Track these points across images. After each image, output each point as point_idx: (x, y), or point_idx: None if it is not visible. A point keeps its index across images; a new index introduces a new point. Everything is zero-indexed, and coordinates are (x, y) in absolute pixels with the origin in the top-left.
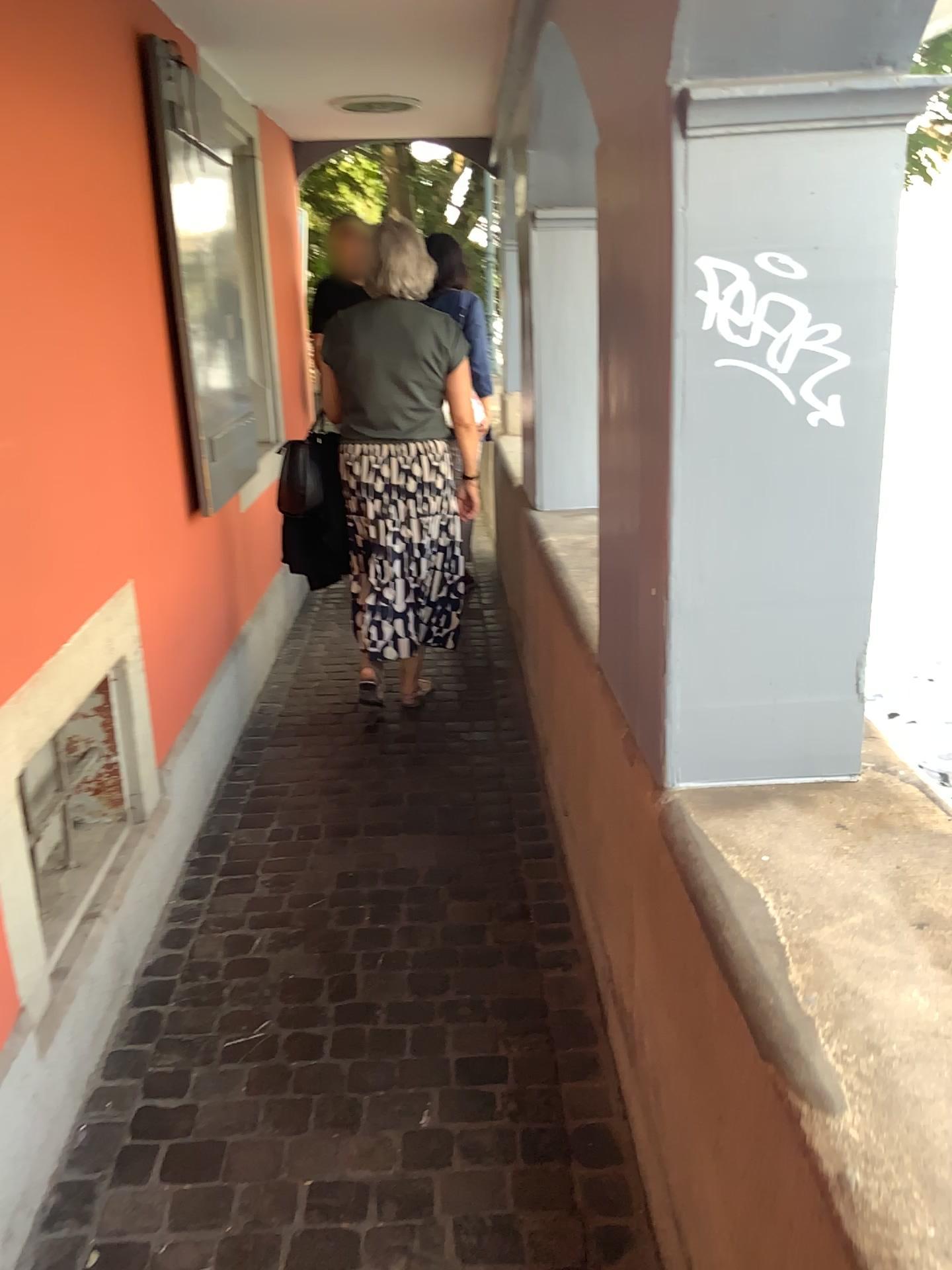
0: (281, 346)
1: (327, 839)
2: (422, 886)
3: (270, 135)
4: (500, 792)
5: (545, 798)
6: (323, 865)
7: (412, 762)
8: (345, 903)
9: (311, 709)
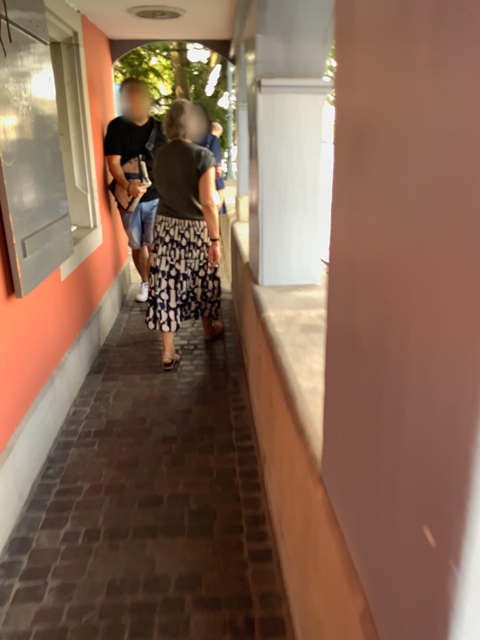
0: (97, 167)
1: (105, 540)
2: (172, 593)
3: (88, 31)
4: (232, 491)
5: (264, 501)
6: (99, 569)
7: (172, 462)
8: (111, 615)
9: (107, 414)
